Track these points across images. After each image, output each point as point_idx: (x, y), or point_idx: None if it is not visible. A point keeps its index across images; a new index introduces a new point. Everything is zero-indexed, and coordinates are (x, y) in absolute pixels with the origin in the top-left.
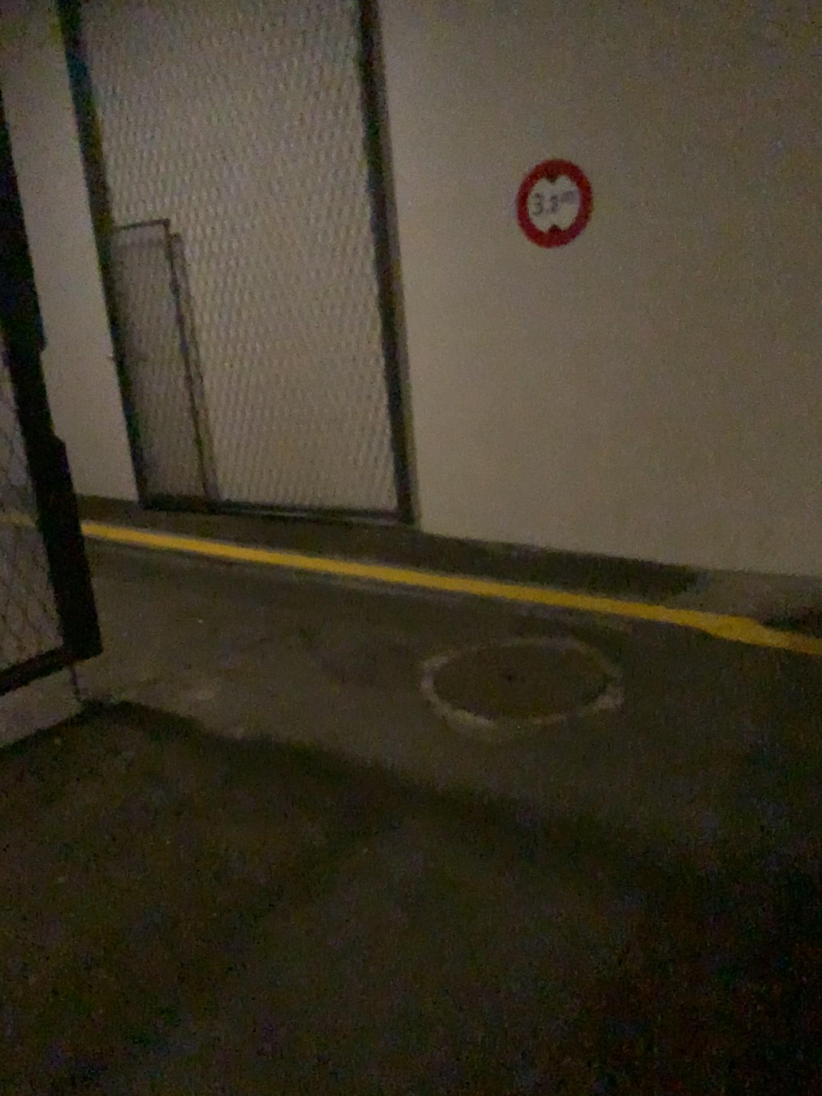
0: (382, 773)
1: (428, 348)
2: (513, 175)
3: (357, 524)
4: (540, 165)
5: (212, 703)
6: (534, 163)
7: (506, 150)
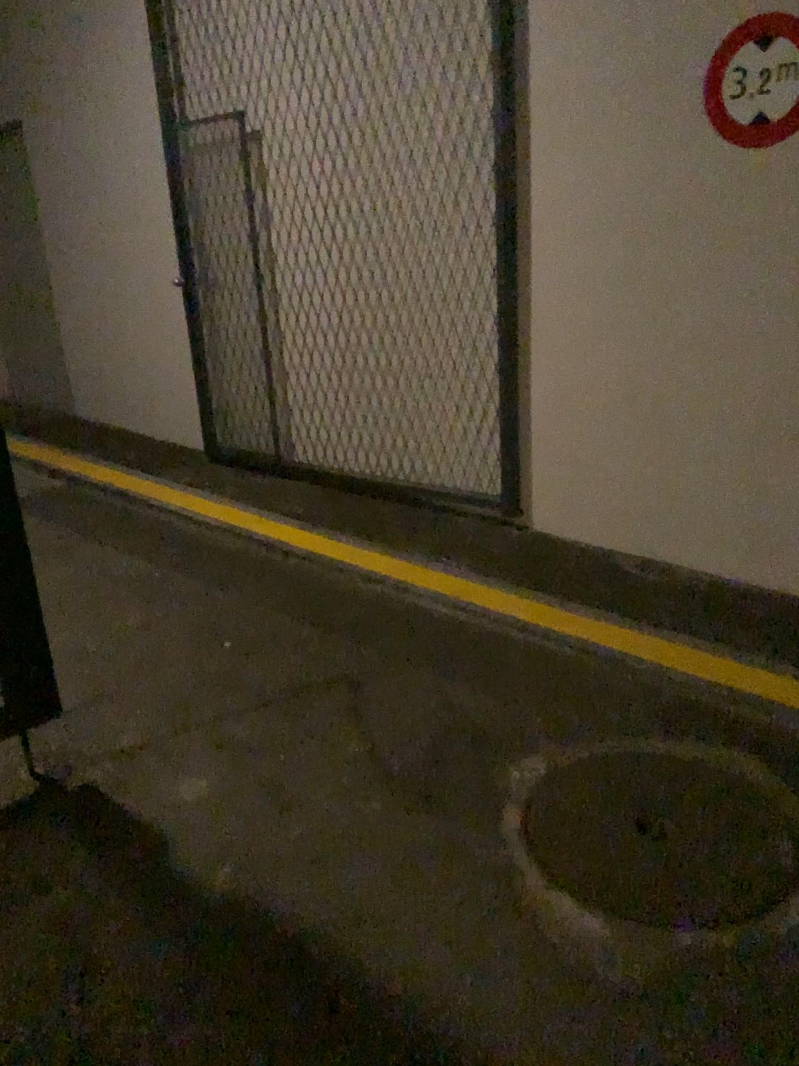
0: (422, 1020)
1: (558, 288)
2: (701, 41)
3: (452, 509)
4: (746, 23)
5: (206, 805)
6: (735, 21)
7: (695, 2)
